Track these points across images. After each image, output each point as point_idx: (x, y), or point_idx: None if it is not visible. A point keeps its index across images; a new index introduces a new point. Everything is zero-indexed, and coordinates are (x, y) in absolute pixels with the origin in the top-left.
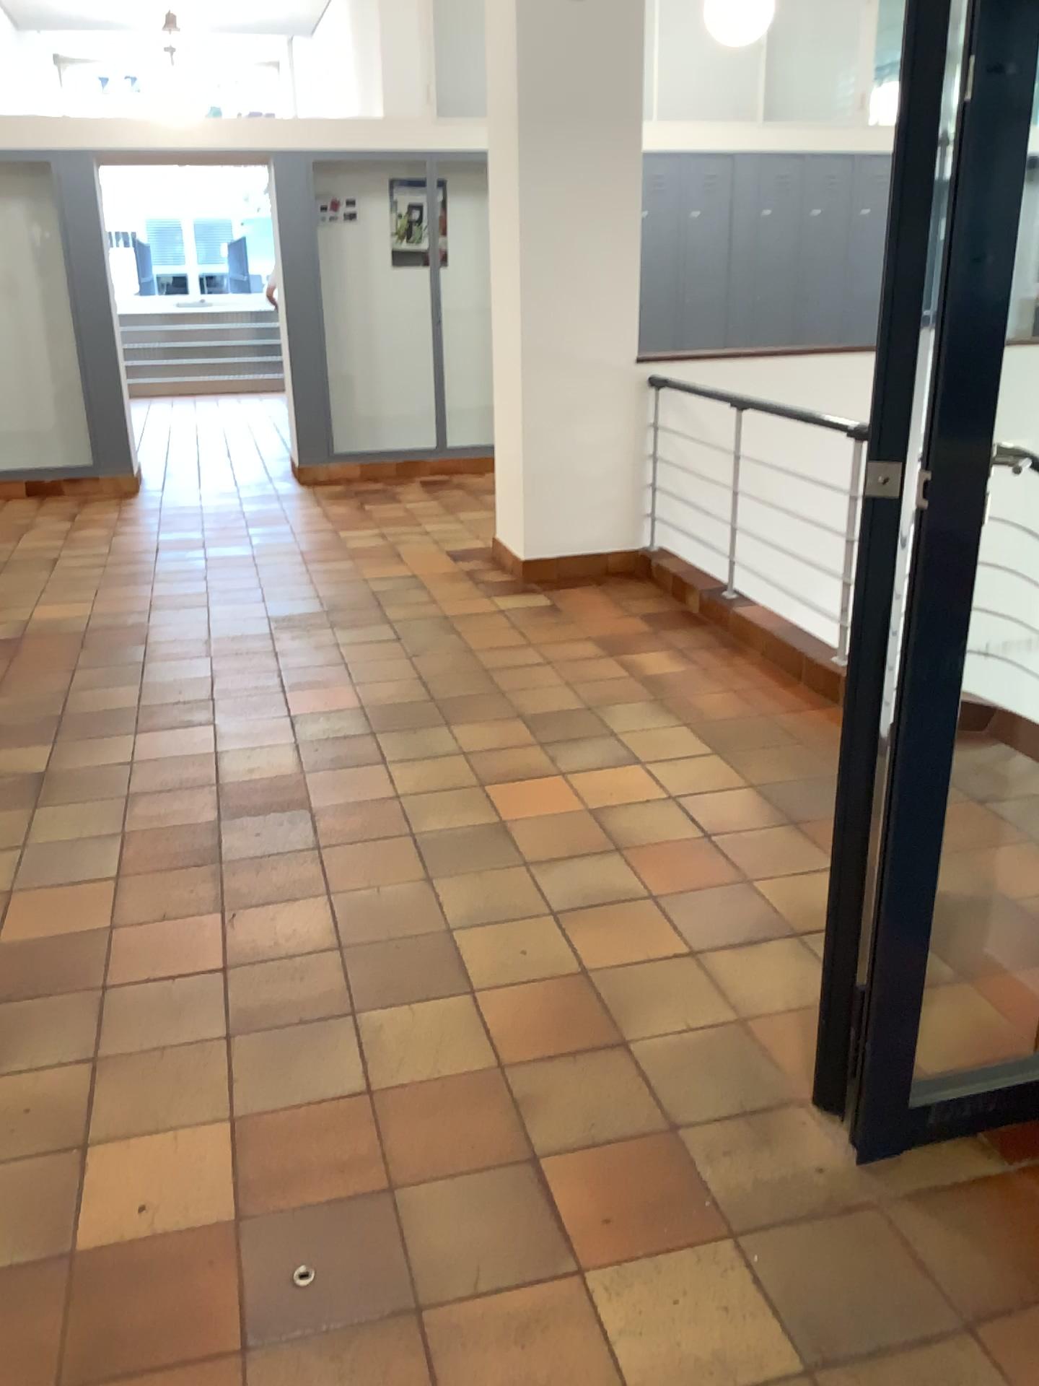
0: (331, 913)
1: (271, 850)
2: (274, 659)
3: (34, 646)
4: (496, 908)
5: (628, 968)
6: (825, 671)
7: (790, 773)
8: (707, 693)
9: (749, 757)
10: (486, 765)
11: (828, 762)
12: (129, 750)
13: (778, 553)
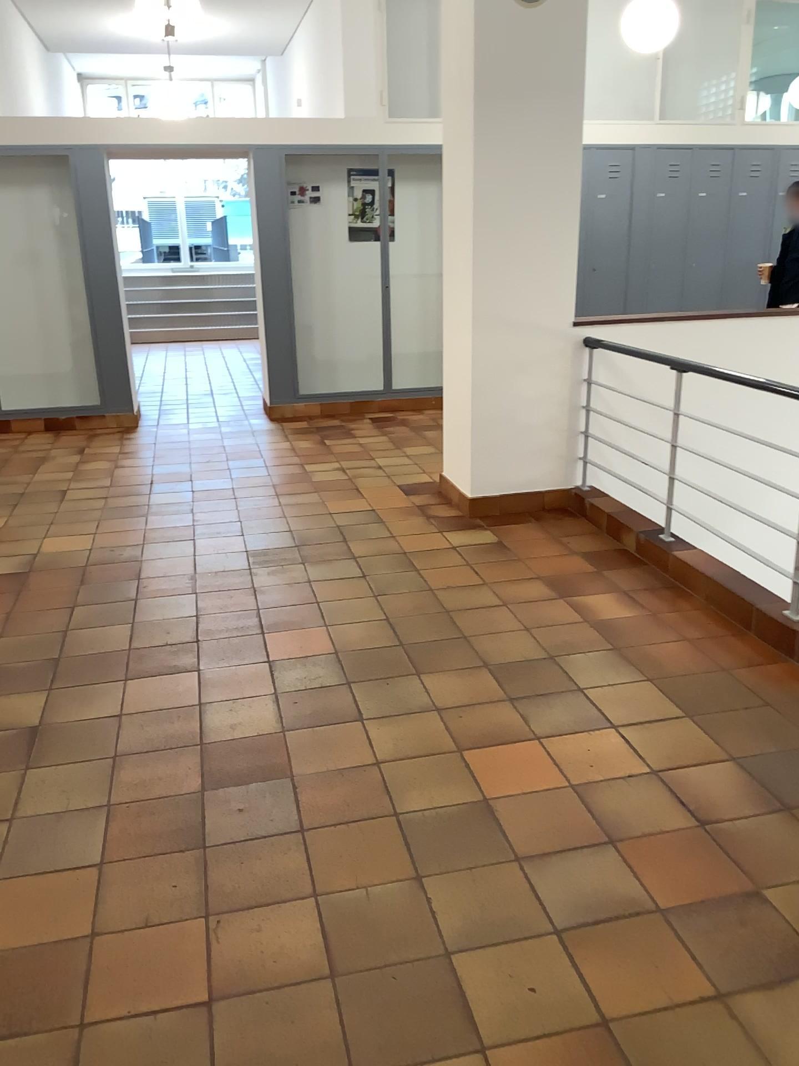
0: (320, 921)
1: (256, 832)
2: (253, 598)
3: (38, 581)
4: (493, 918)
5: (650, 1015)
6: (771, 621)
7: (764, 741)
8: (662, 644)
9: (718, 720)
10: (461, 726)
11: (798, 728)
12: (119, 700)
13: (720, 507)
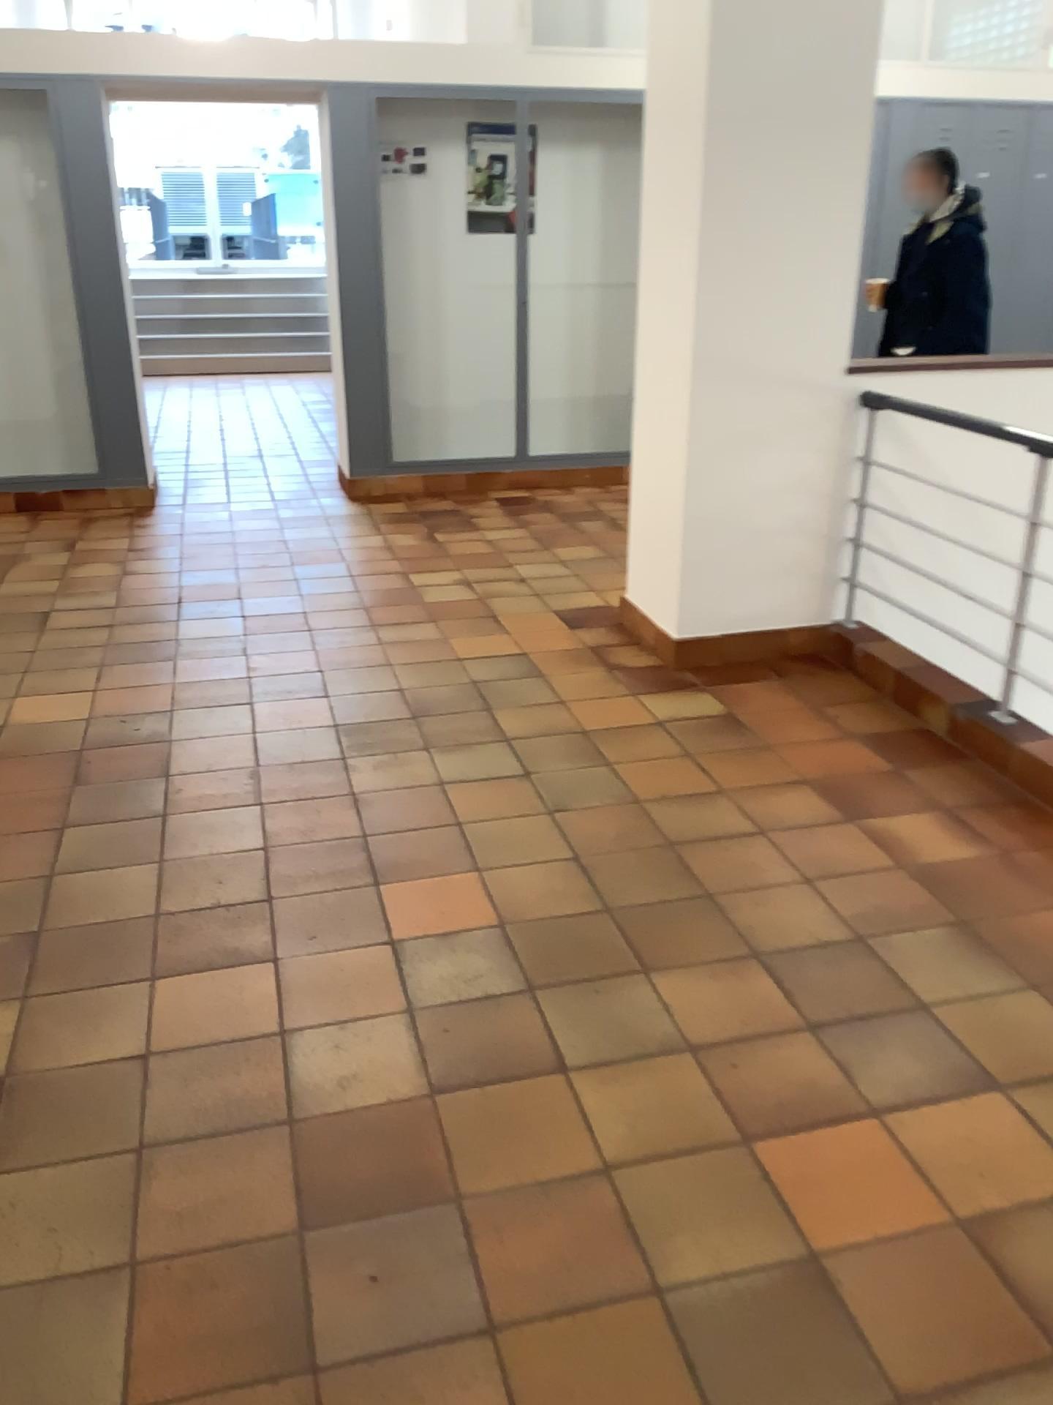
0: None
1: (409, 1333)
2: (354, 814)
3: (6, 778)
4: None
5: None
6: None
7: None
8: (1034, 913)
9: None
10: (737, 1081)
11: None
12: (144, 1020)
13: None
